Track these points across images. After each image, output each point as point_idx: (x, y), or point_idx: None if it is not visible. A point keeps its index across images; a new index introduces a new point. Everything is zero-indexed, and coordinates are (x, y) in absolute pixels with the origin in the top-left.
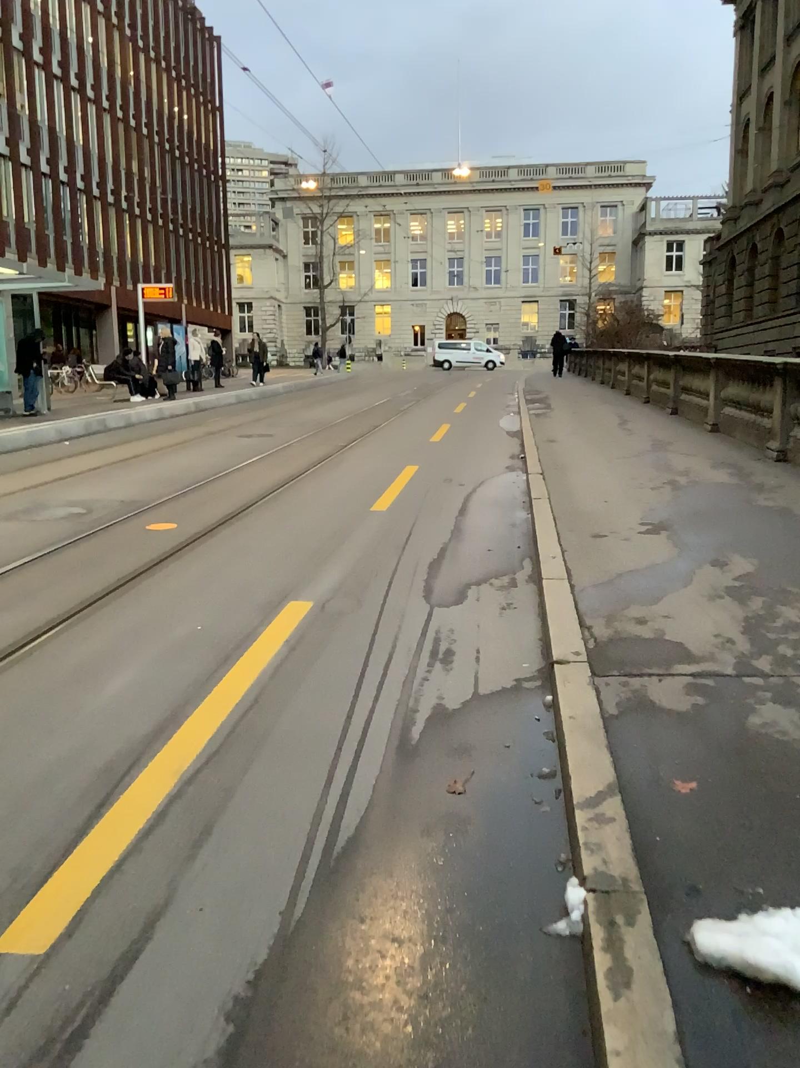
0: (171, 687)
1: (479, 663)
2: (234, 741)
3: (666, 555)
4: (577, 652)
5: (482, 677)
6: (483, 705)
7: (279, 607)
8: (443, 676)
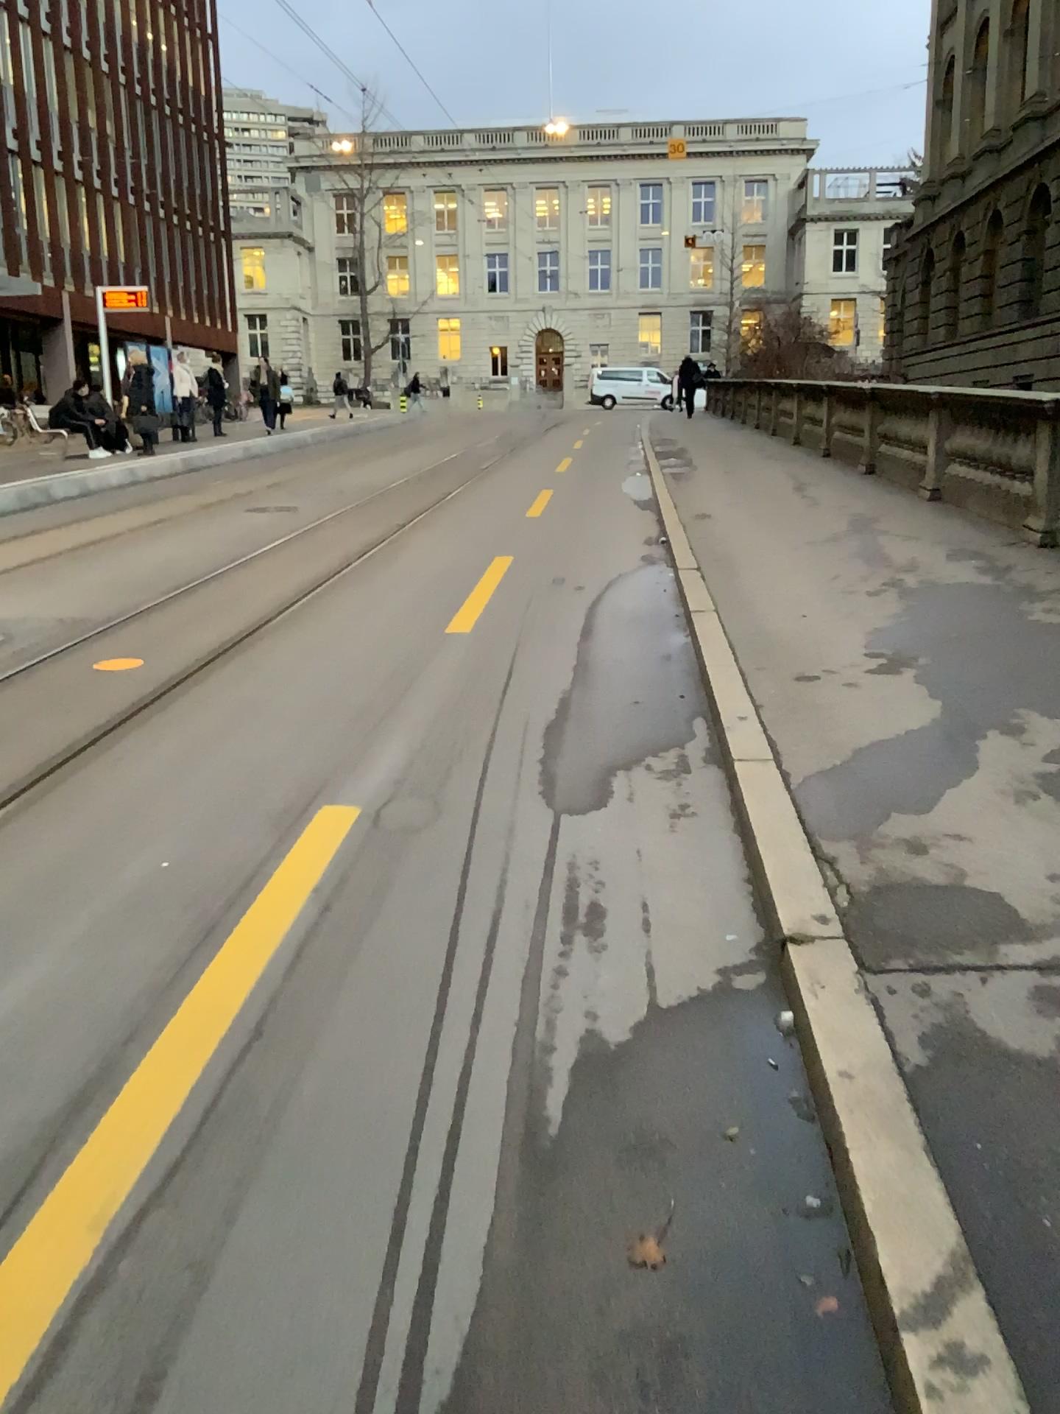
0: (104, 1004)
1: (652, 939)
2: (214, 1142)
3: (930, 718)
4: (826, 919)
5: (662, 971)
6: (673, 1039)
7: (303, 822)
8: (593, 971)
